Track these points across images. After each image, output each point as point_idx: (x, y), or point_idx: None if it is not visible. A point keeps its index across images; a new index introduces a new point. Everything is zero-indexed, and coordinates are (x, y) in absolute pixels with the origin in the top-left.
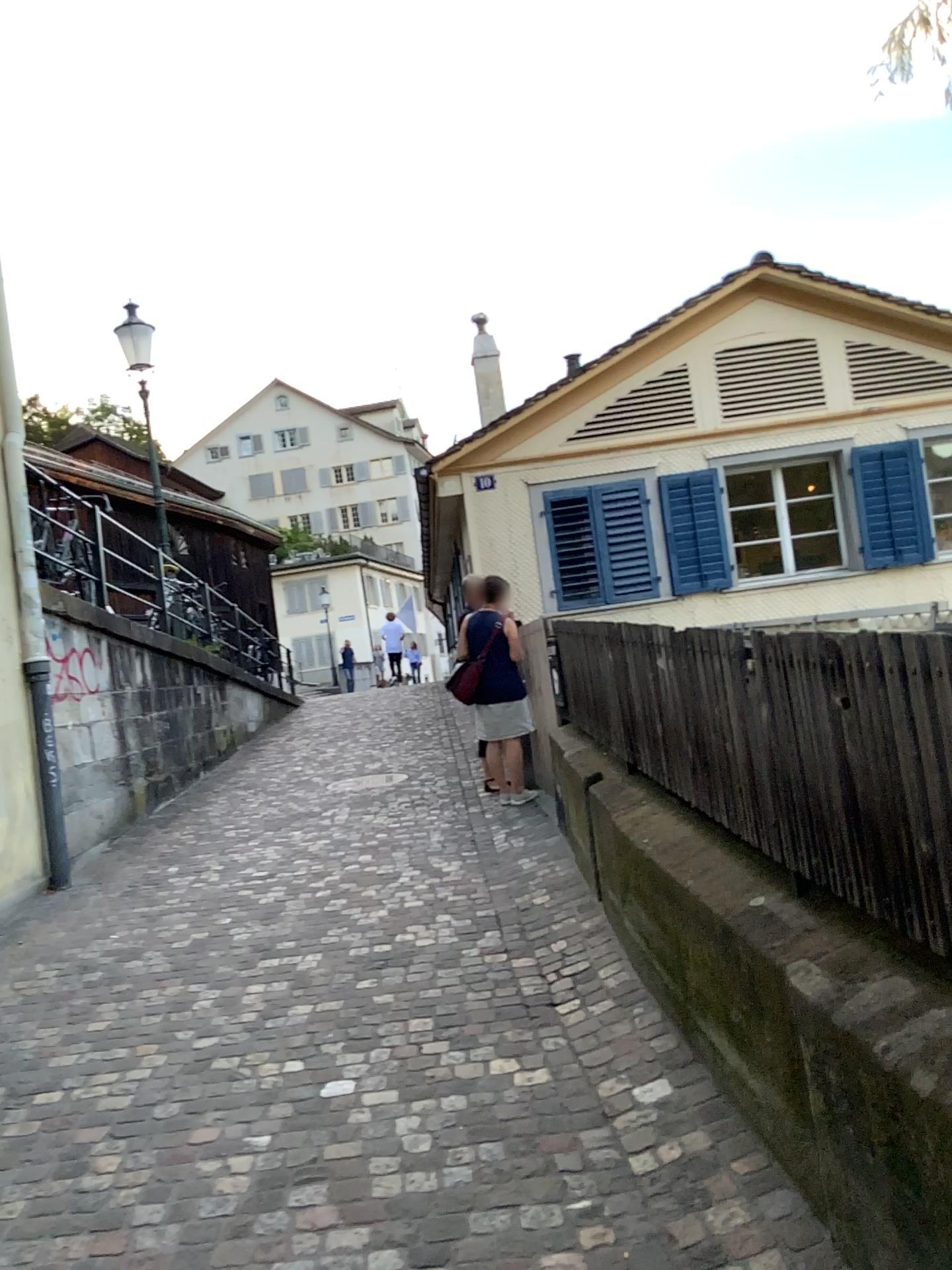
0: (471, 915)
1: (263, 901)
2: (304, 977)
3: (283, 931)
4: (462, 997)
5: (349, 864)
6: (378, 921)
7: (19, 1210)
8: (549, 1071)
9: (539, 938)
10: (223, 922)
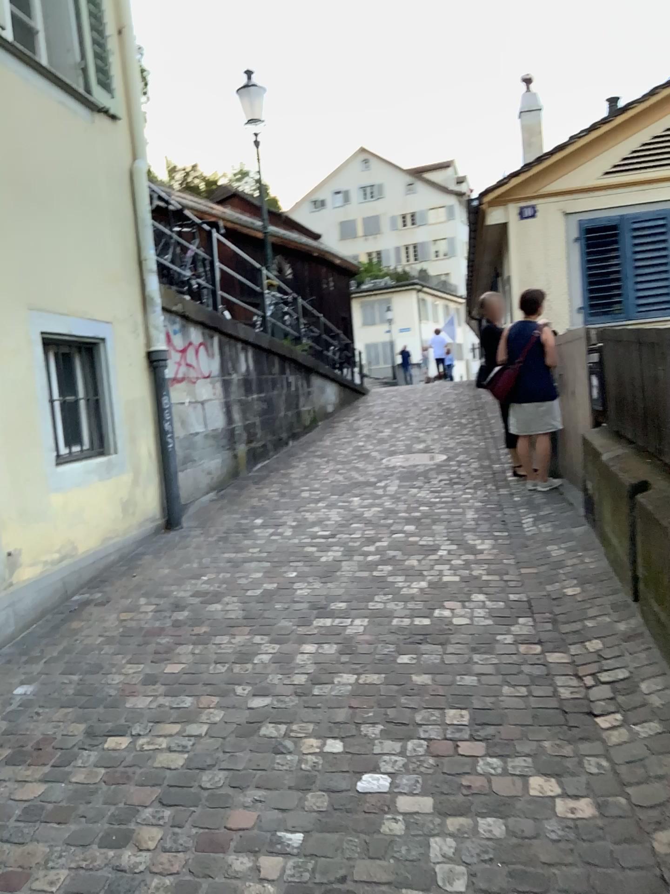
0: (505, 596)
1: (324, 560)
2: (351, 643)
3: (337, 591)
4: (498, 690)
5: (397, 532)
6: (420, 592)
7: (58, 885)
8: (596, 808)
9: (572, 633)
10: (289, 576)
